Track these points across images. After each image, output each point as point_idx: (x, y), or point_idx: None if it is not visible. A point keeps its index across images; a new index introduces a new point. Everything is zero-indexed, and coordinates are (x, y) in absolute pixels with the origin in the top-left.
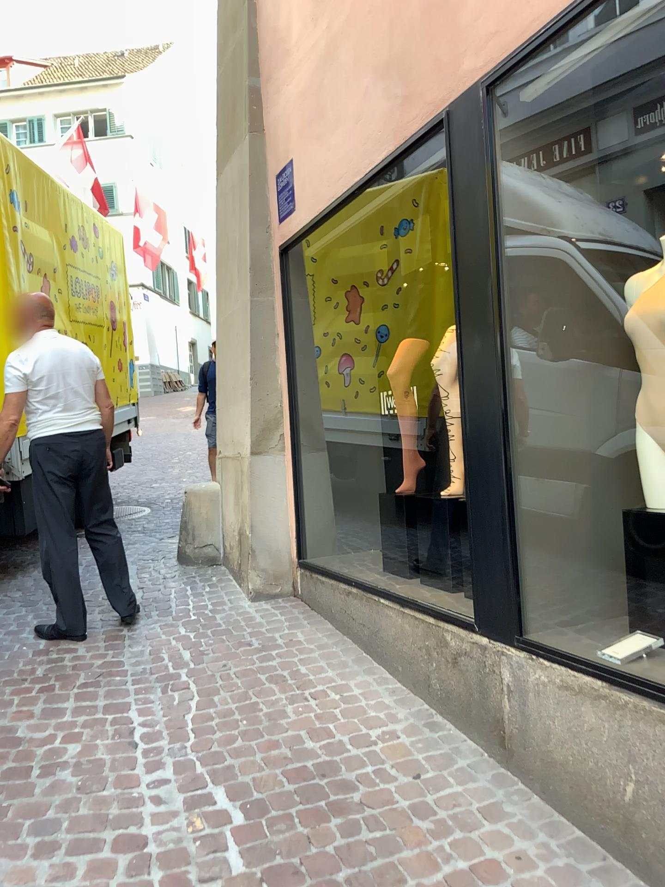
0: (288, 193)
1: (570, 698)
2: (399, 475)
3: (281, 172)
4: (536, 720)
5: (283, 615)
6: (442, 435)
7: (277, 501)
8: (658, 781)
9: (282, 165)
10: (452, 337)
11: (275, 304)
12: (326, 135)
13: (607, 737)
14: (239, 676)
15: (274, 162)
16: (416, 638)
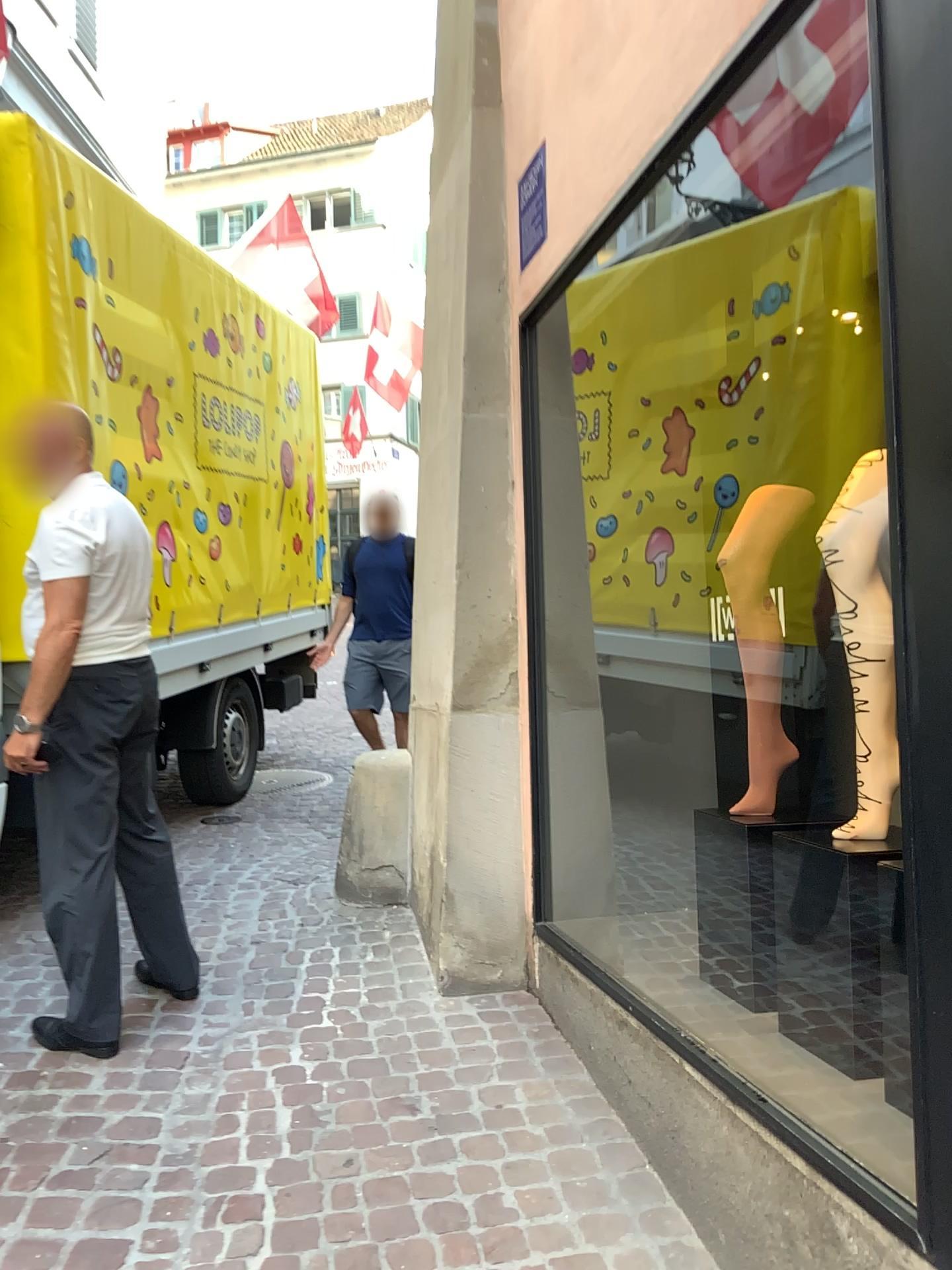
0: (535, 206)
1: None
2: (739, 778)
3: (526, 169)
4: None
5: (498, 1036)
6: (837, 698)
7: (499, 804)
8: None
9: (528, 157)
10: (869, 480)
11: (509, 424)
12: (603, 65)
13: None
14: (366, 1203)
15: (515, 154)
16: (761, 1194)
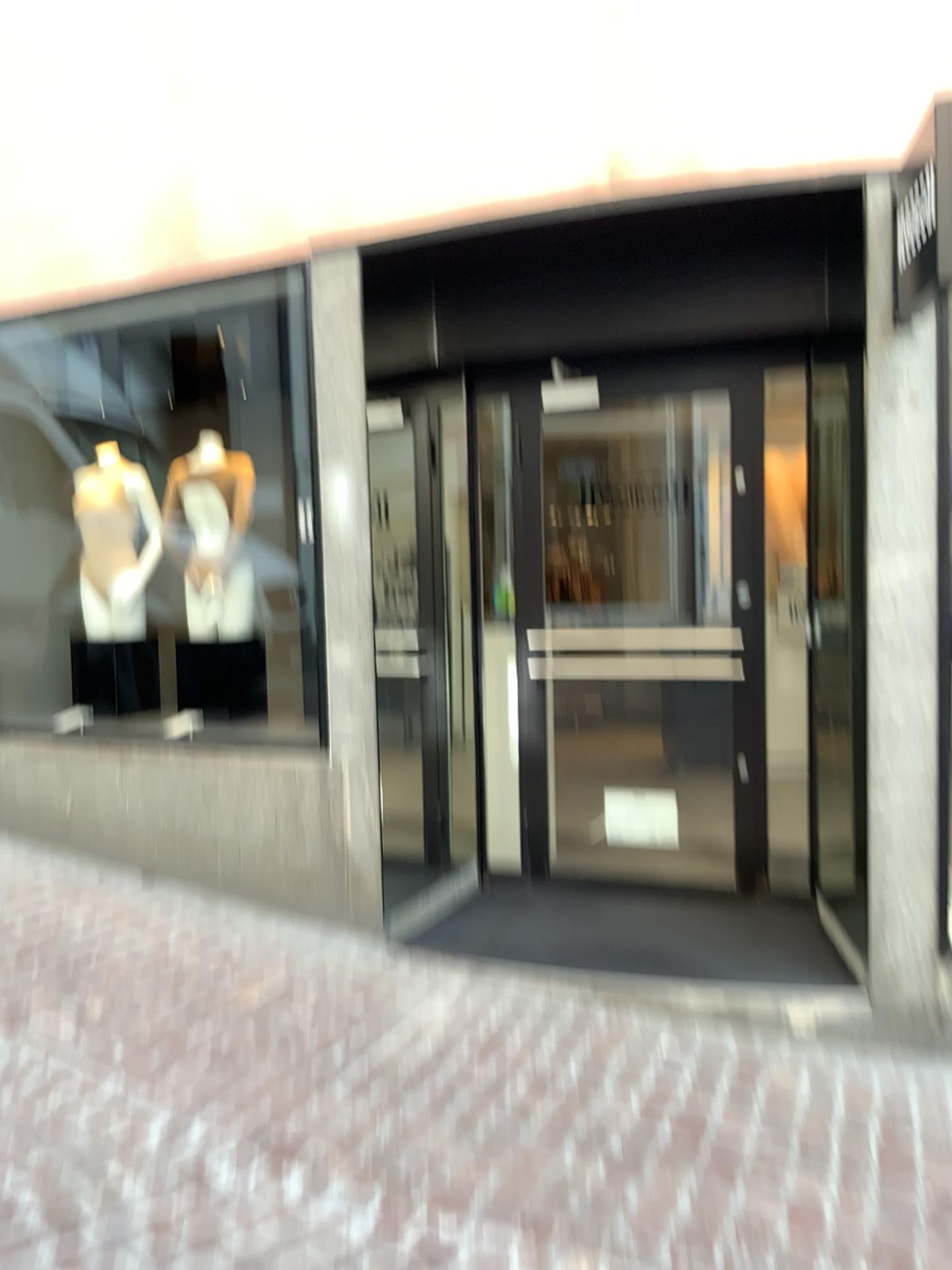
0: None
1: (33, 754)
2: None
3: None
4: (8, 778)
5: None
6: None
7: None
8: (86, 785)
9: None
10: None
11: None
12: None
13: (56, 770)
14: None
15: None
16: None
